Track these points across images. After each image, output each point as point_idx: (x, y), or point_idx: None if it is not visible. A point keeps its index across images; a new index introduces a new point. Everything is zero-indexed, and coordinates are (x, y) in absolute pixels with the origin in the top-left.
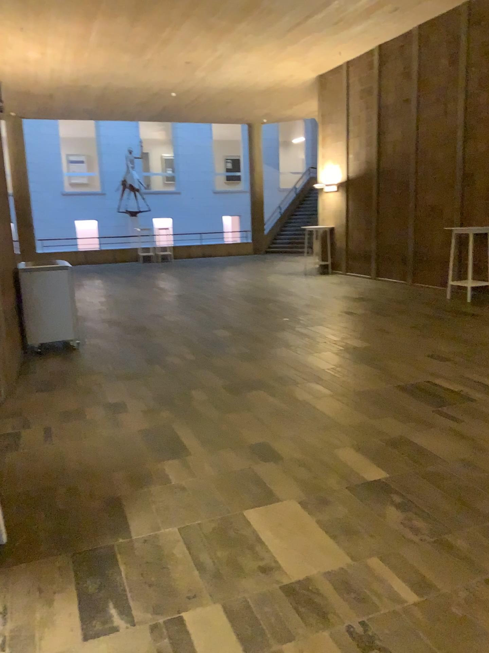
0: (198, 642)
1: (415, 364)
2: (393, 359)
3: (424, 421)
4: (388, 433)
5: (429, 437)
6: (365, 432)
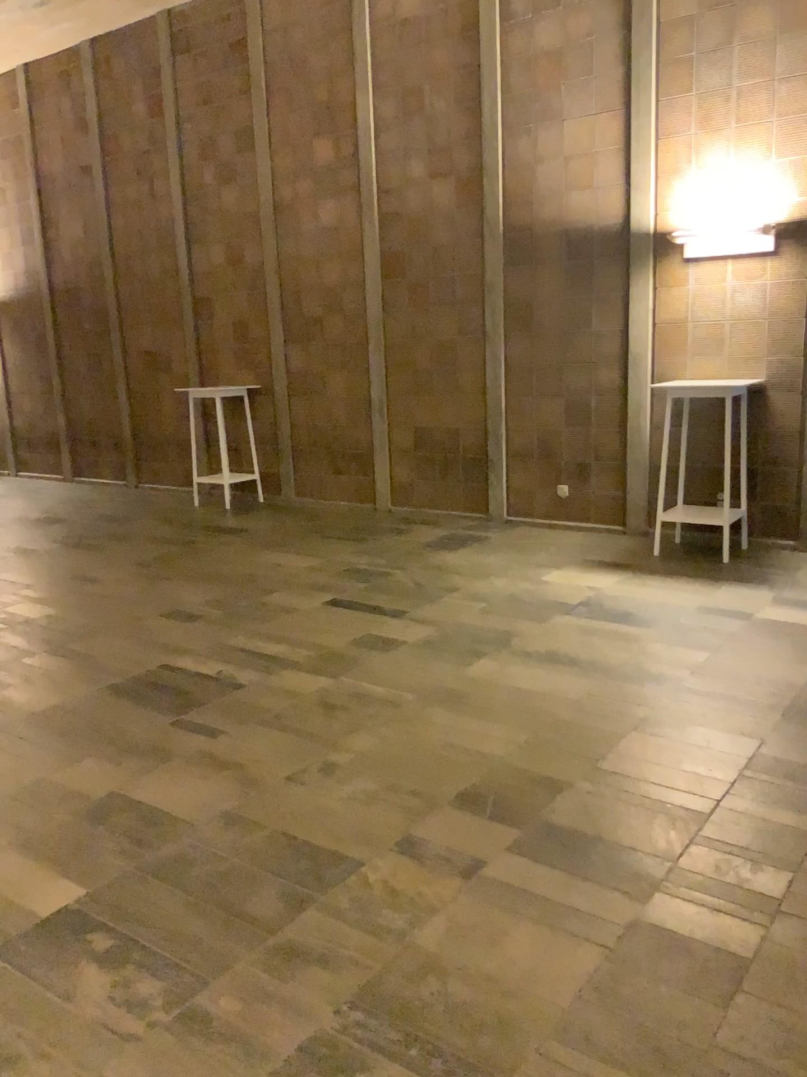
0: None
1: (142, 636)
2: (101, 633)
3: (157, 750)
4: (86, 796)
5: (167, 782)
6: (41, 805)
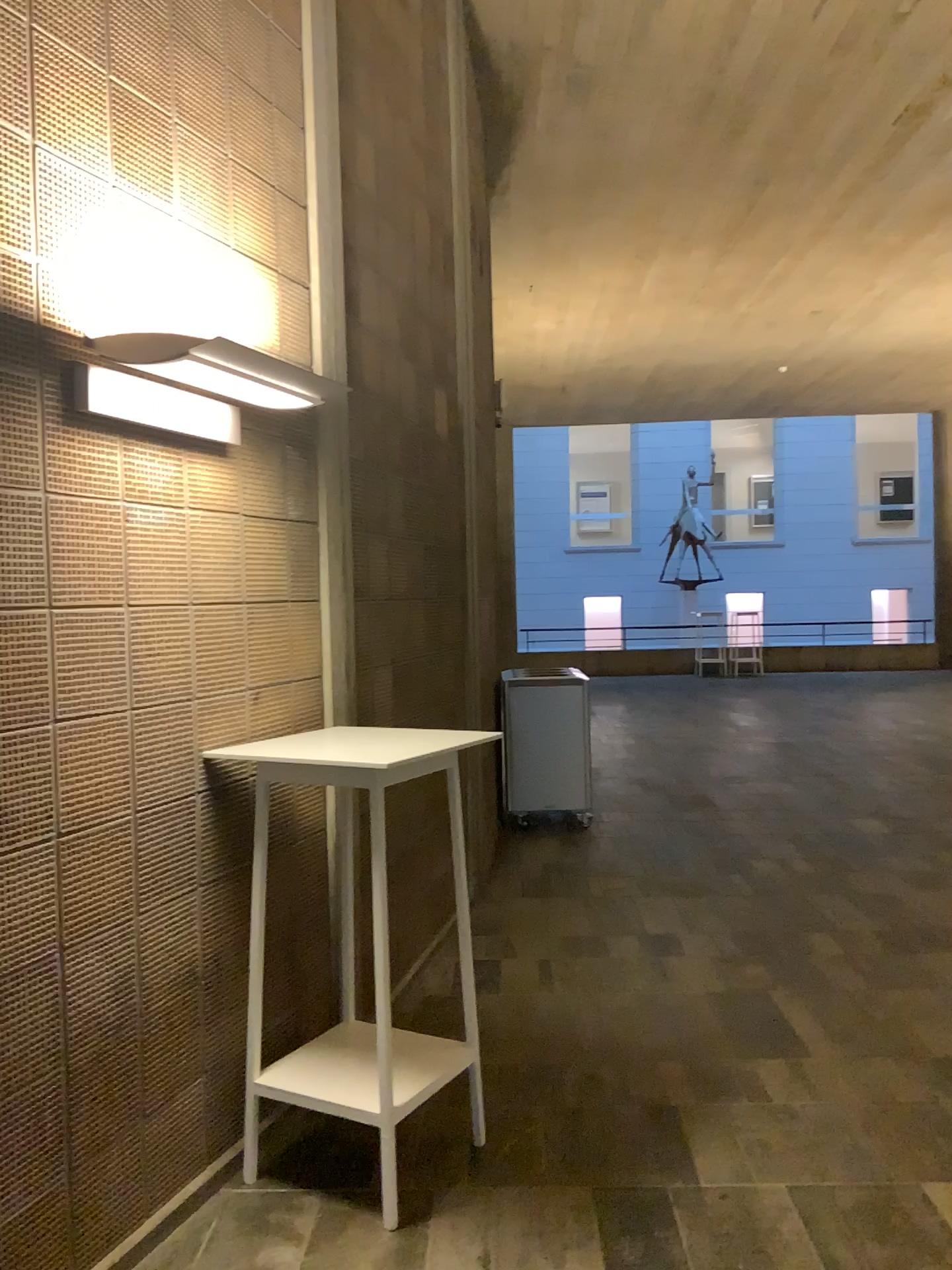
0: None
1: None
2: None
3: None
4: None
5: None
6: None
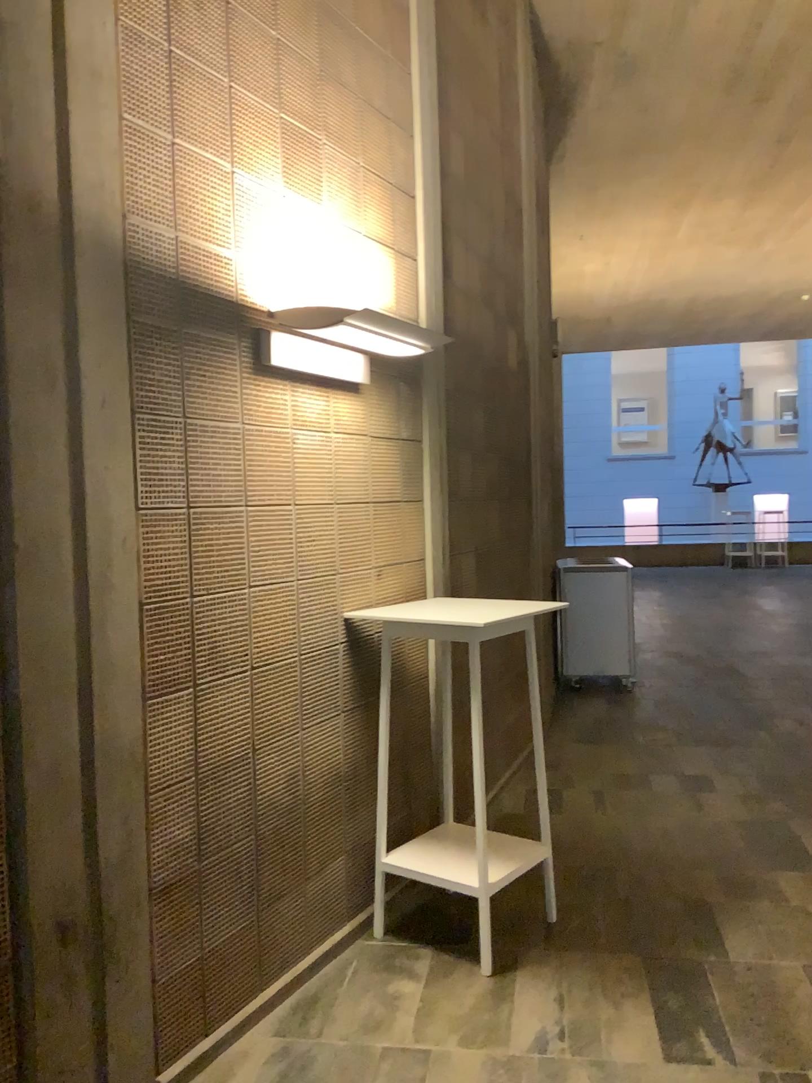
0: None
1: None
2: None
3: None
4: None
5: None
6: None
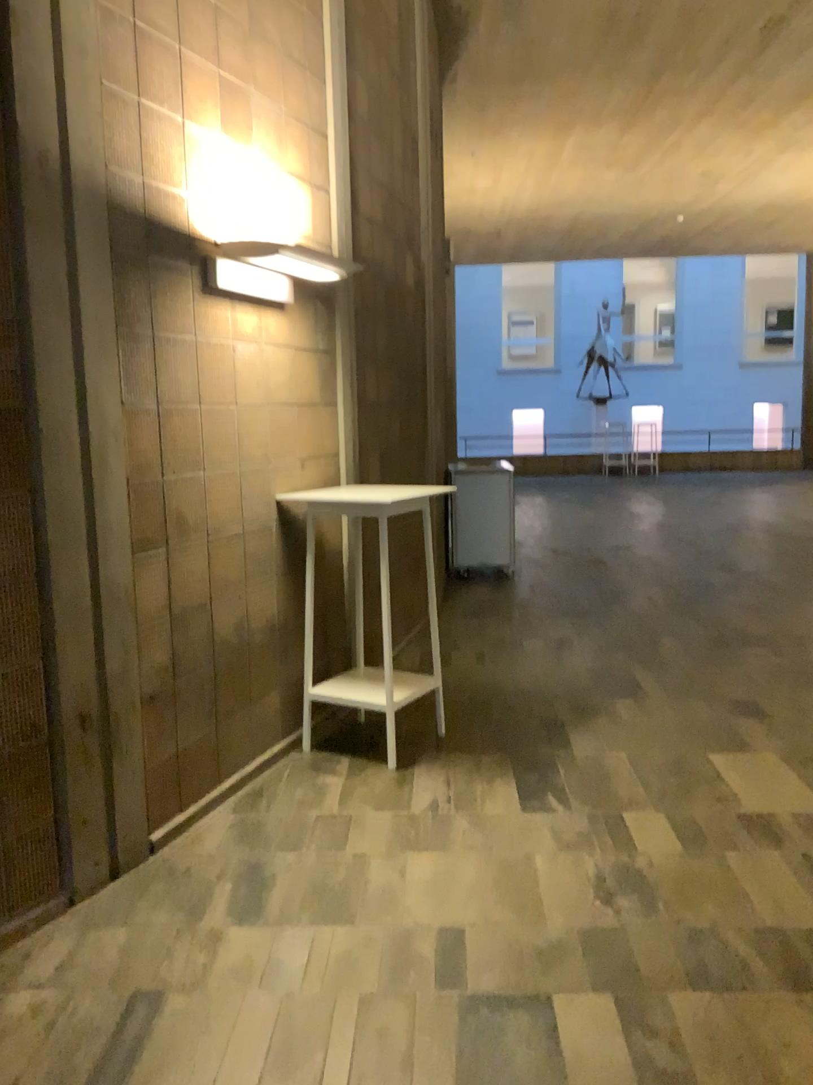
0: (636, 827)
1: None
2: None
3: None
4: None
5: None
6: None
